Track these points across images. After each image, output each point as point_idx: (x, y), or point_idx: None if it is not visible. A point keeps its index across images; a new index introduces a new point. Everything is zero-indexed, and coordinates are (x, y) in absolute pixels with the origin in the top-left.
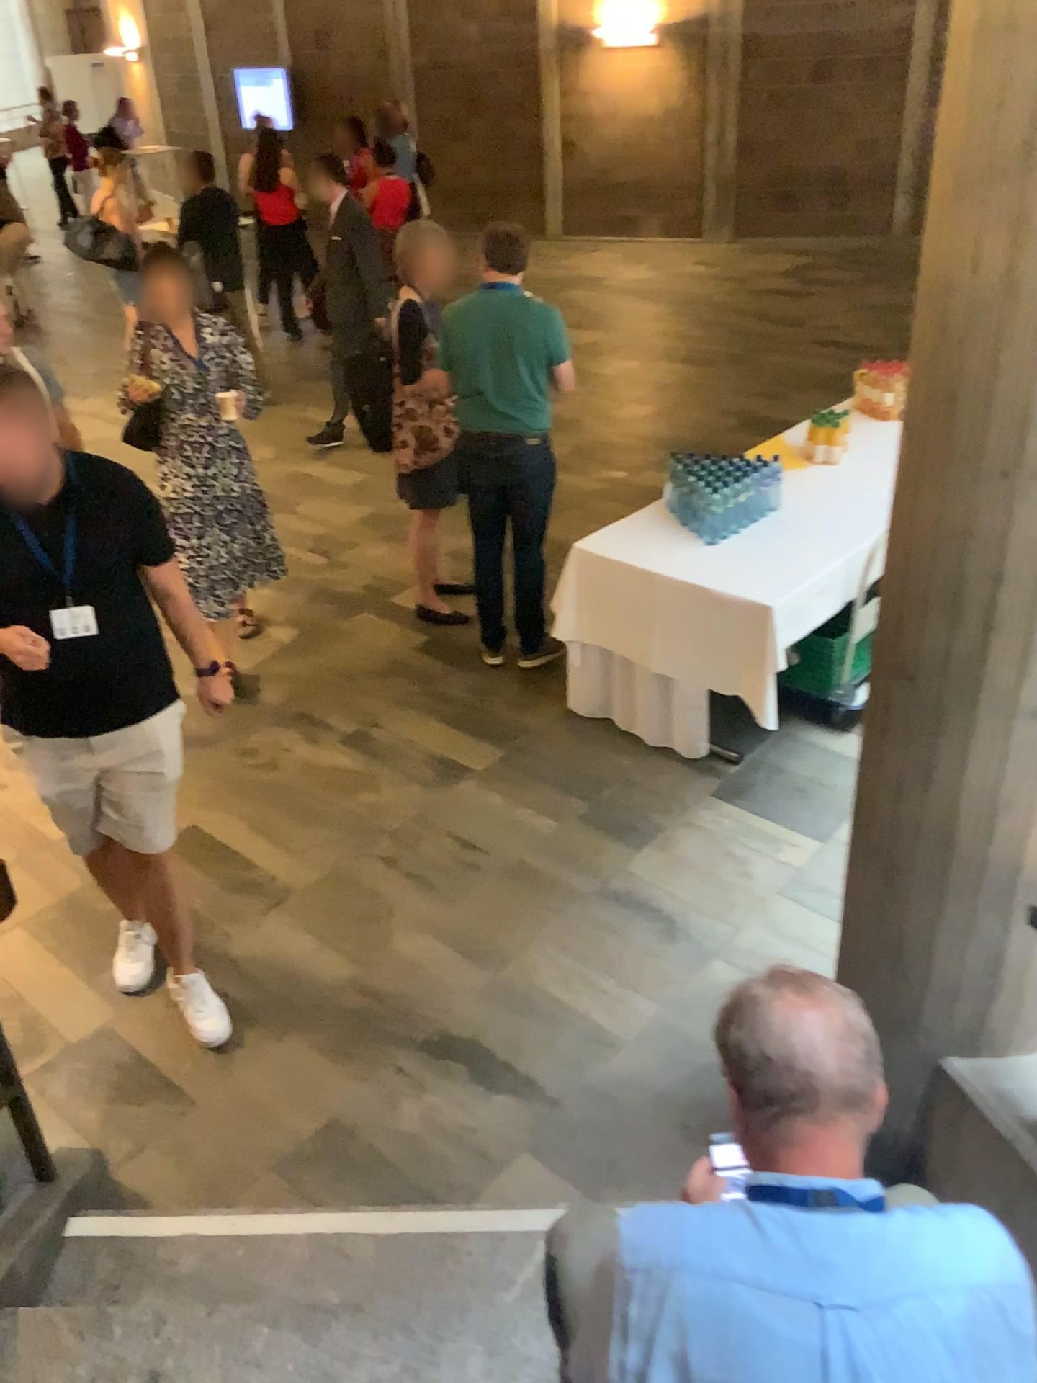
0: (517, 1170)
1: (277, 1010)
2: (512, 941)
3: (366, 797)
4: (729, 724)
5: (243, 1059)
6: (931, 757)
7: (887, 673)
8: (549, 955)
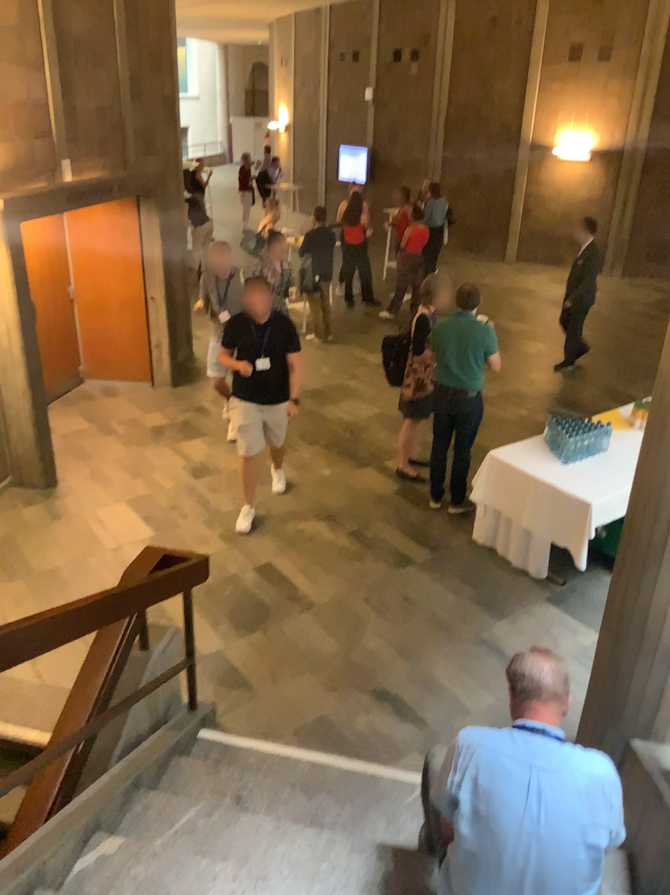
0: (412, 760)
1: (303, 660)
2: (425, 652)
3: (359, 566)
4: (560, 563)
5: (285, 680)
6: (642, 587)
7: (627, 544)
8: (443, 663)
